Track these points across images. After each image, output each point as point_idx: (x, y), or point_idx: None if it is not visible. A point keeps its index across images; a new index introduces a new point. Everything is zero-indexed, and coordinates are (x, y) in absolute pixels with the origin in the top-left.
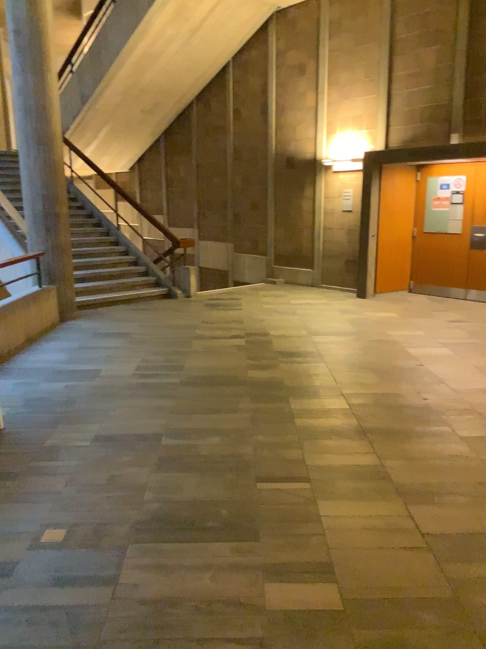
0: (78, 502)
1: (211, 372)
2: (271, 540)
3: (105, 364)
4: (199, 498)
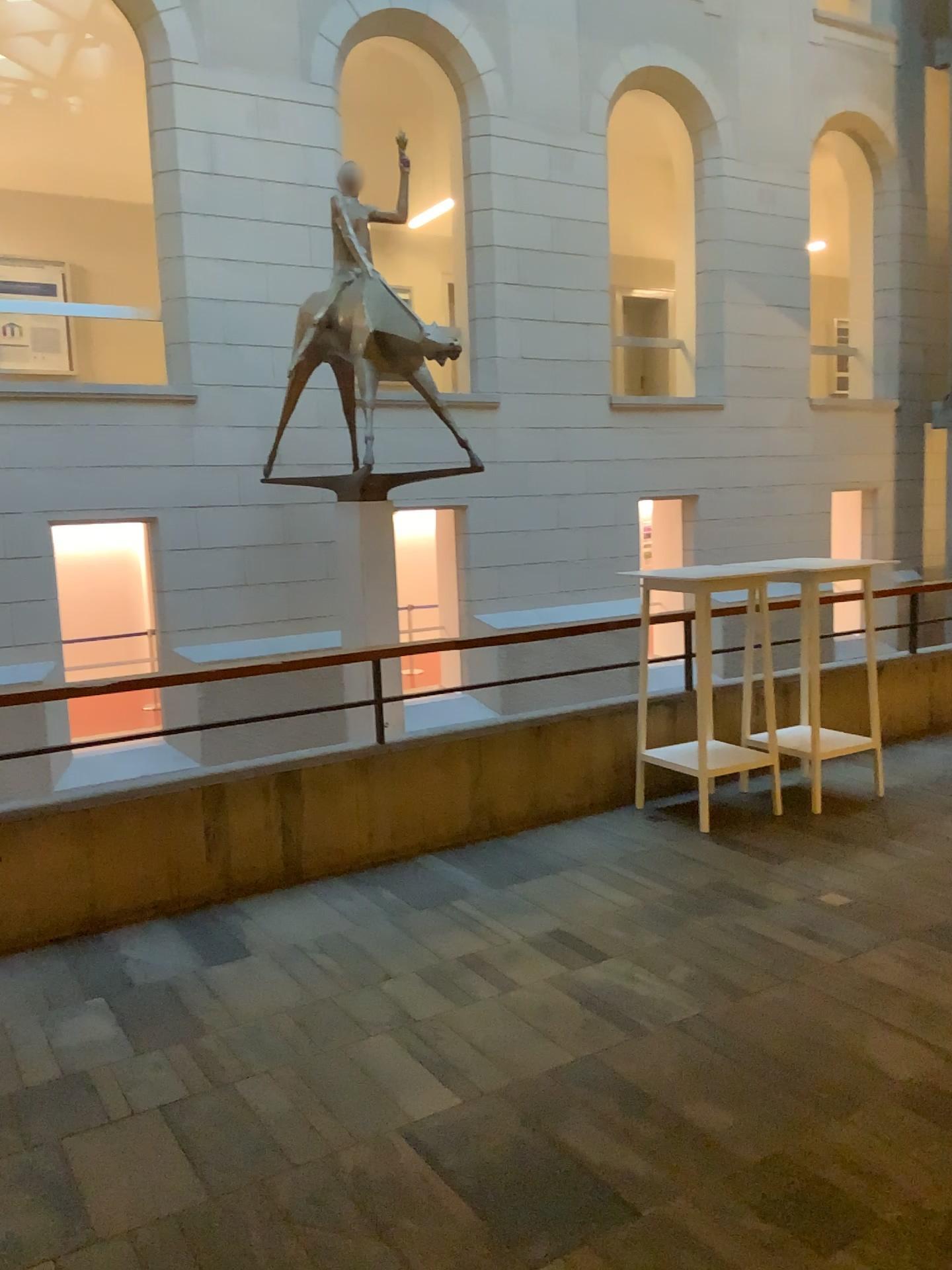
0: (885, 882)
1: None
2: None
3: None
4: None
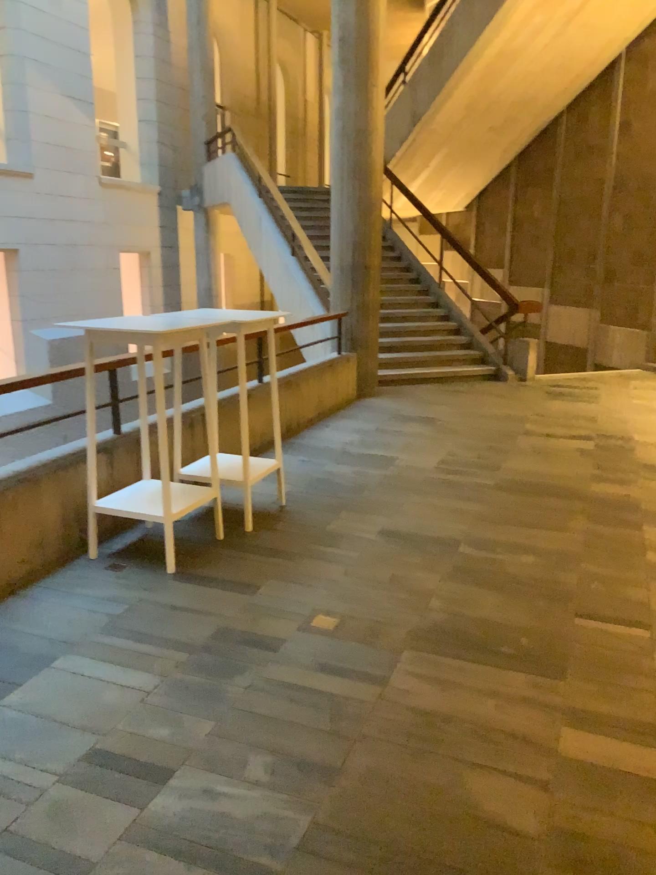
0: (356, 594)
1: (538, 477)
2: (581, 682)
3: (406, 451)
4: (498, 618)
